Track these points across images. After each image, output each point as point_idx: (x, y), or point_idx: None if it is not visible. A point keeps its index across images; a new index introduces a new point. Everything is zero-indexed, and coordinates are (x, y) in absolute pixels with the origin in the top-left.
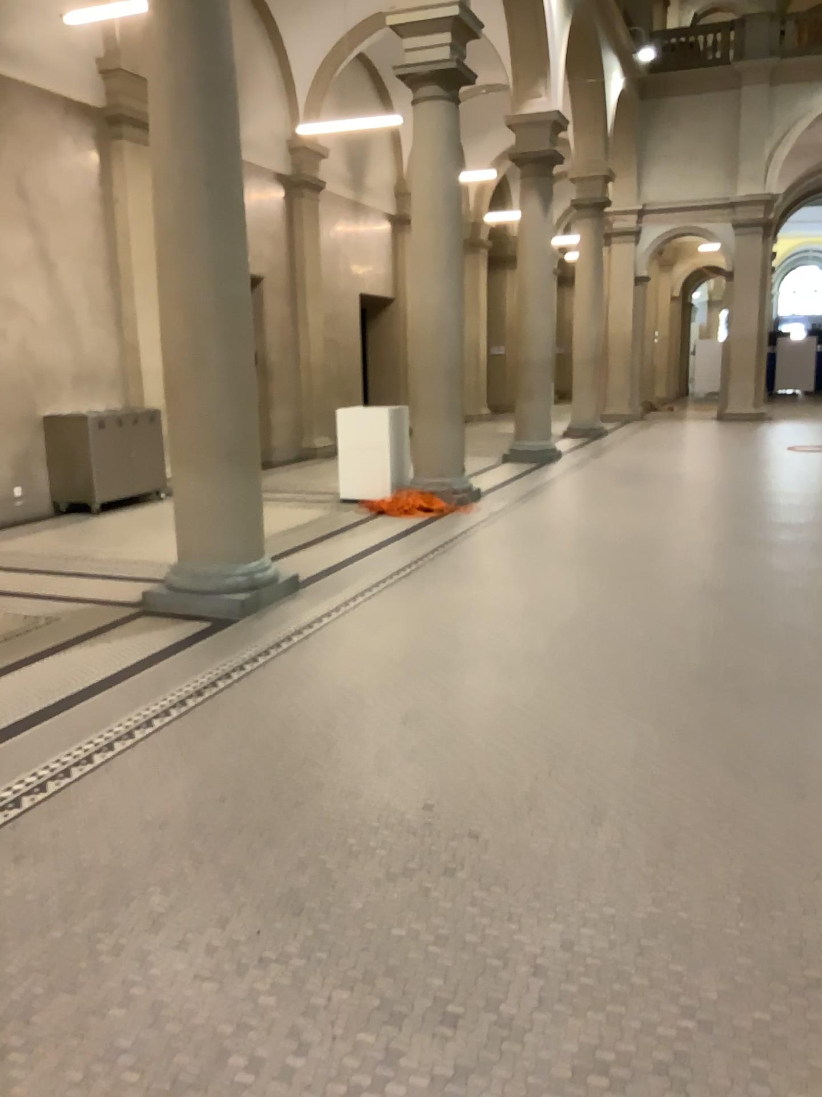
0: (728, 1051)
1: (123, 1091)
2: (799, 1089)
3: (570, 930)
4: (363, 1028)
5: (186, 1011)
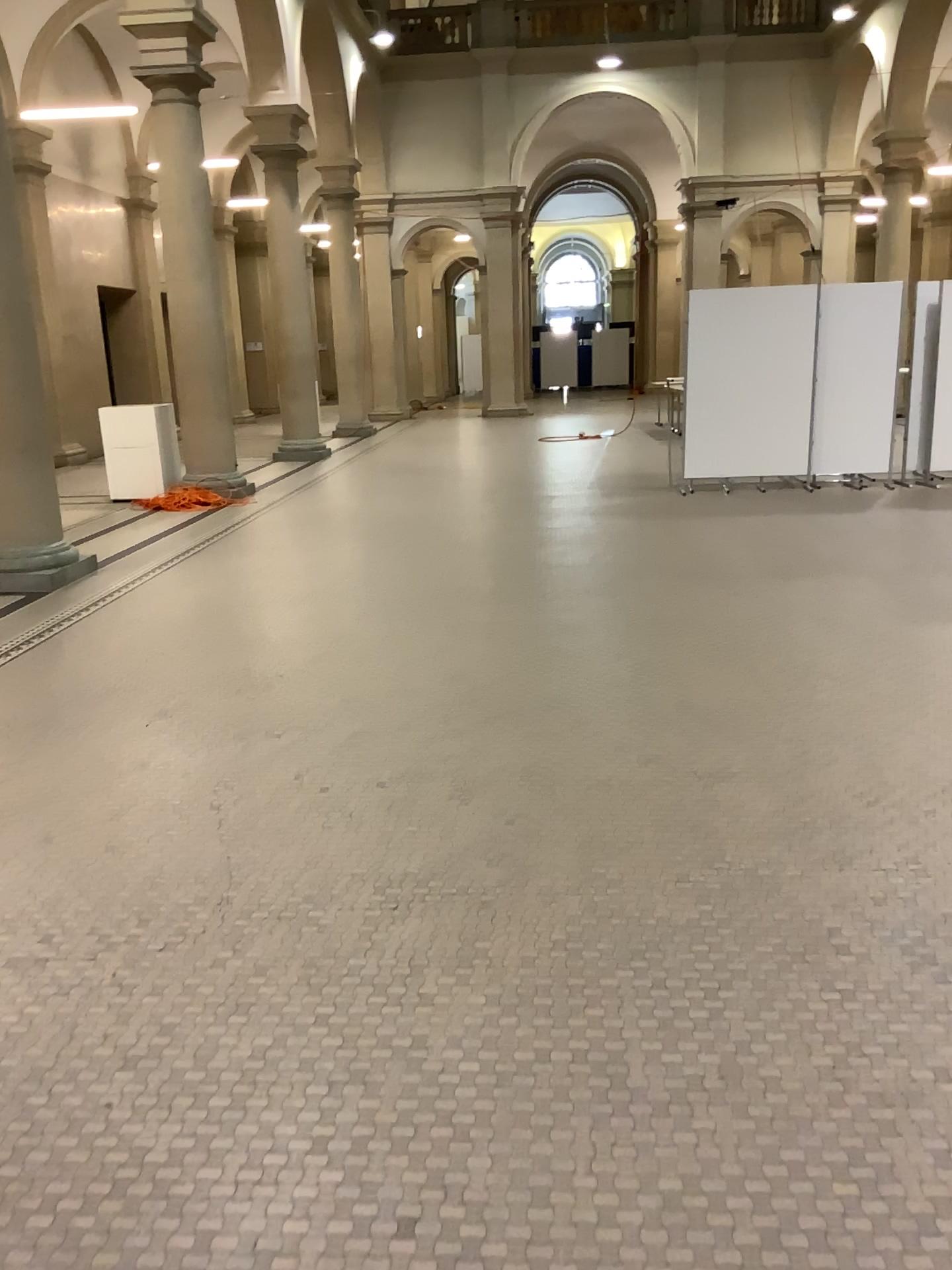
0: (428, 728)
1: (91, 783)
2: (461, 734)
3: (343, 703)
4: (226, 747)
5: (115, 756)
